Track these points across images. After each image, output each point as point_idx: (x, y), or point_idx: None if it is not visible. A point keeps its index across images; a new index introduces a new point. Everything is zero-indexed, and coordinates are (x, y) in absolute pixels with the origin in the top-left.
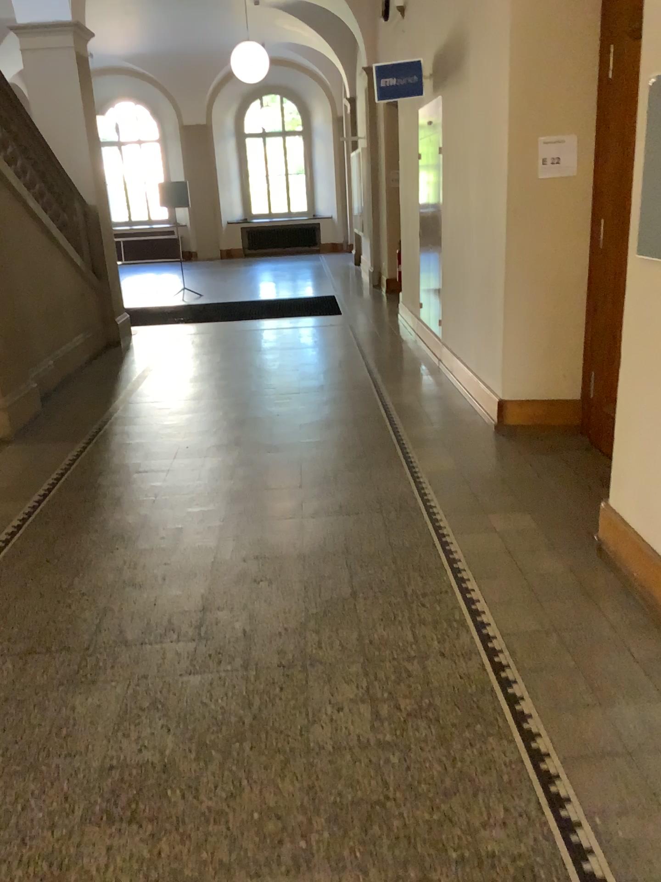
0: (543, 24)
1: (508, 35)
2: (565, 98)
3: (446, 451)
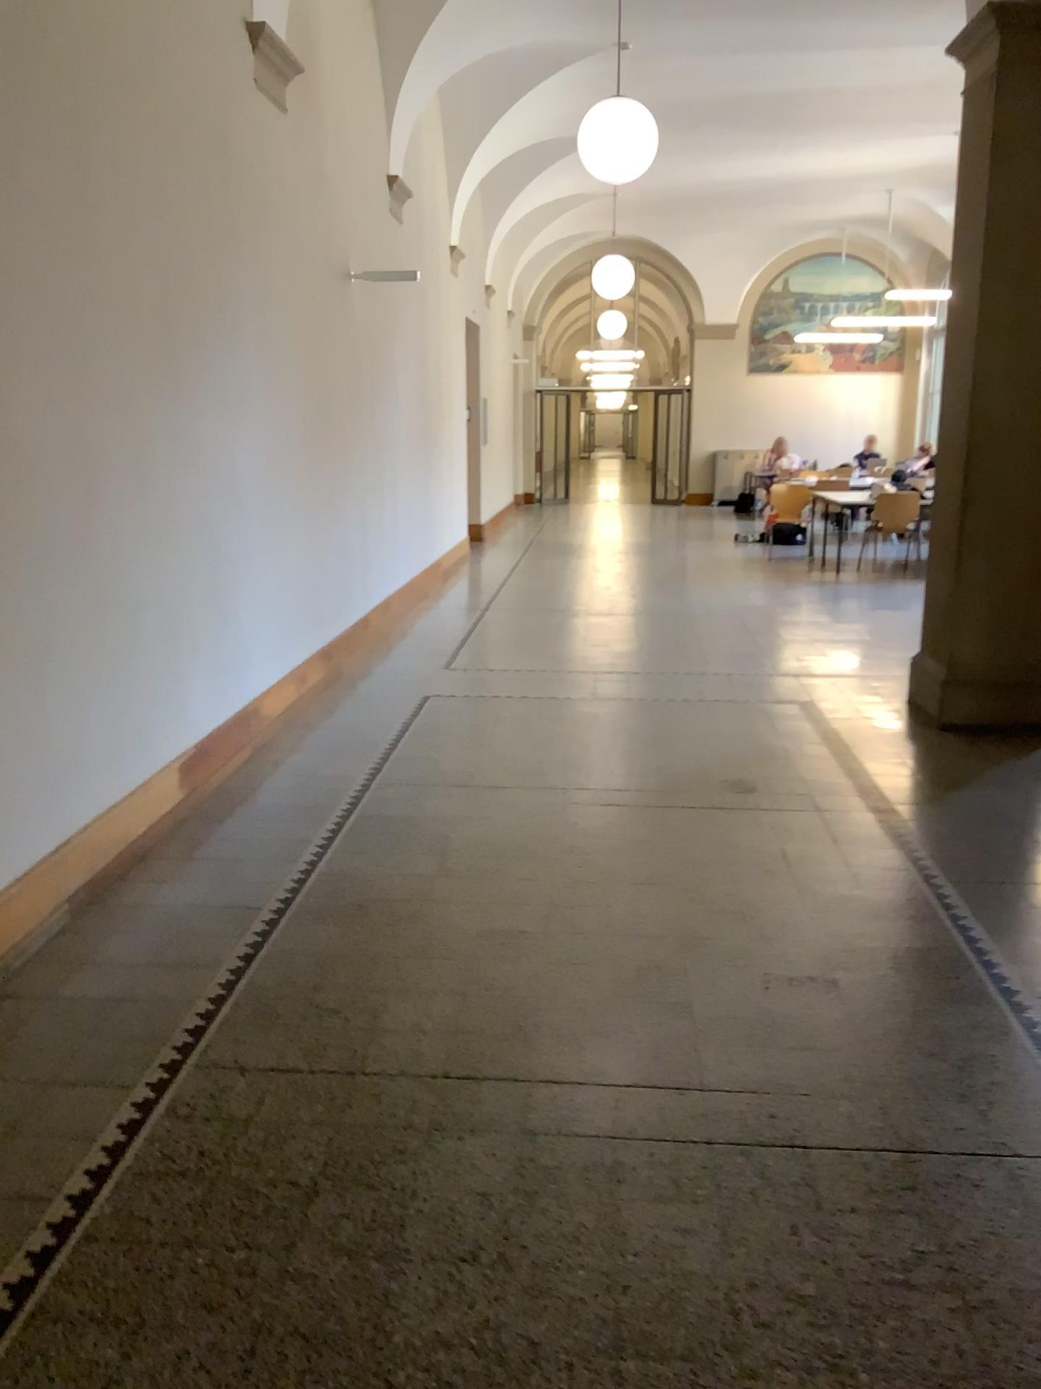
0: None
1: None
2: None
3: None
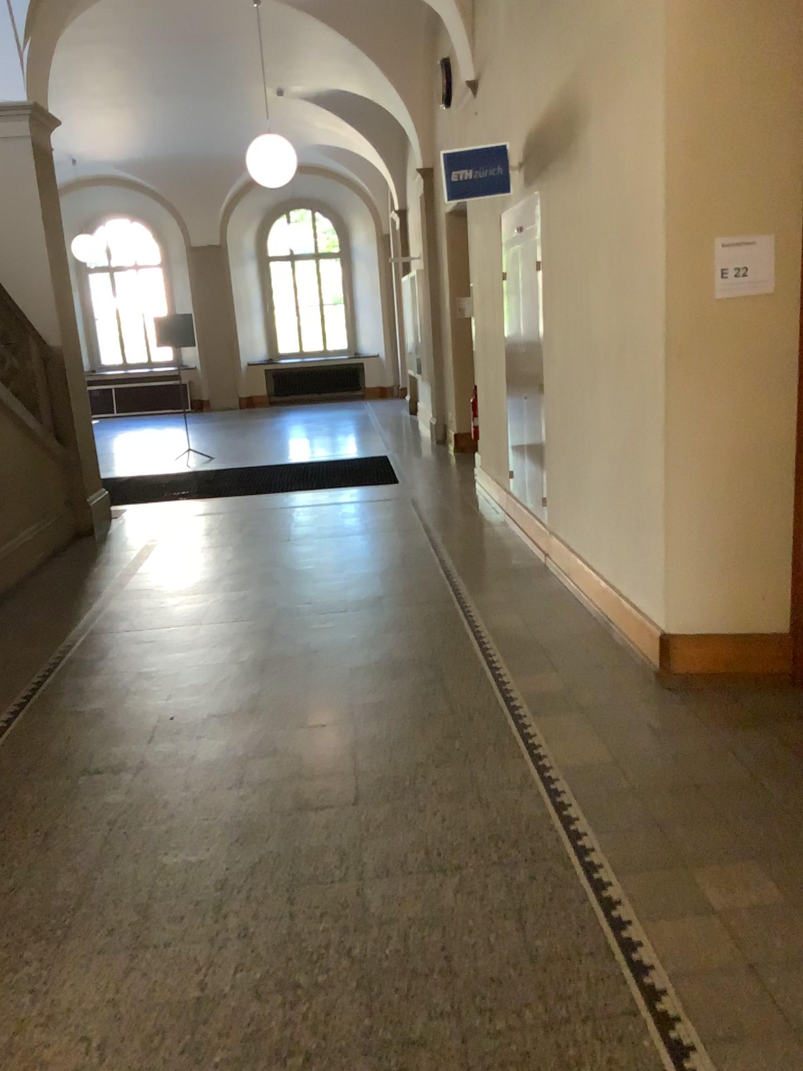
0: (718, 66)
1: (663, 83)
2: (755, 176)
3: (587, 726)
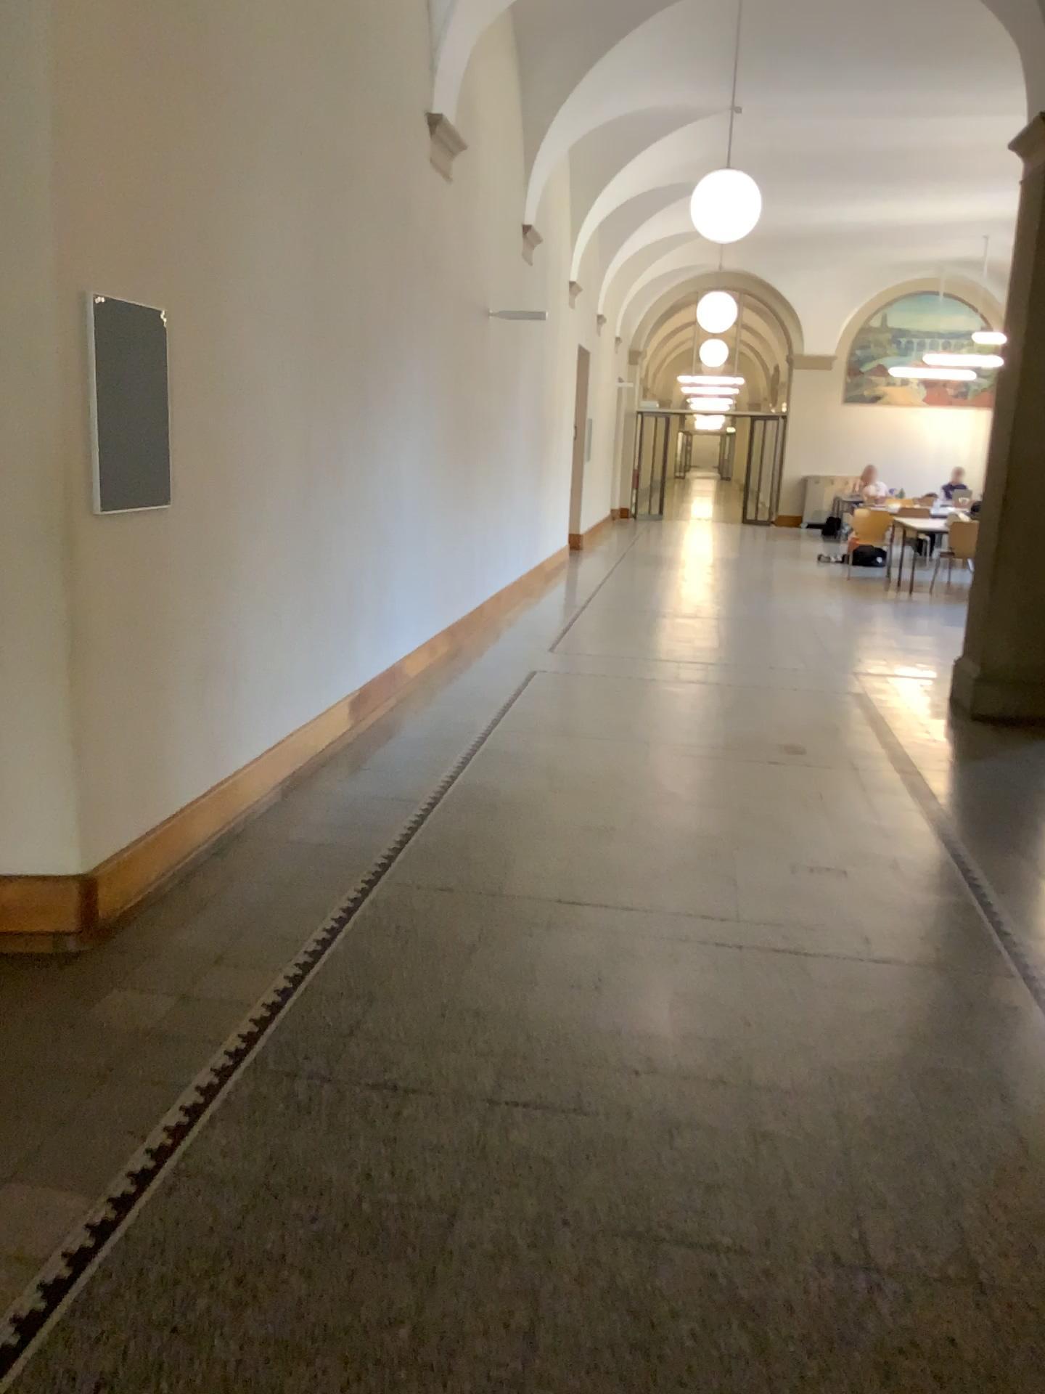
0: None
1: None
2: None
3: None
